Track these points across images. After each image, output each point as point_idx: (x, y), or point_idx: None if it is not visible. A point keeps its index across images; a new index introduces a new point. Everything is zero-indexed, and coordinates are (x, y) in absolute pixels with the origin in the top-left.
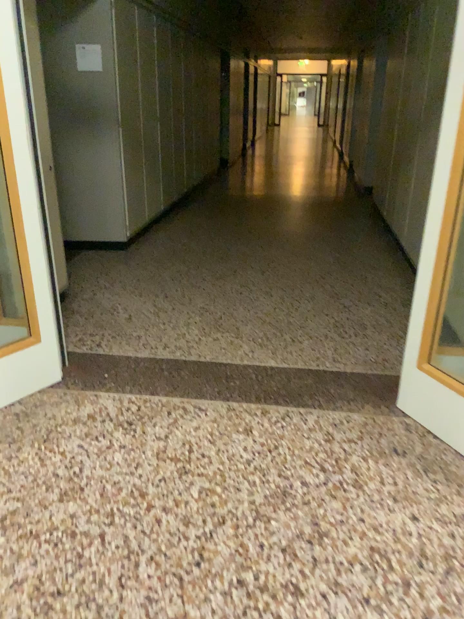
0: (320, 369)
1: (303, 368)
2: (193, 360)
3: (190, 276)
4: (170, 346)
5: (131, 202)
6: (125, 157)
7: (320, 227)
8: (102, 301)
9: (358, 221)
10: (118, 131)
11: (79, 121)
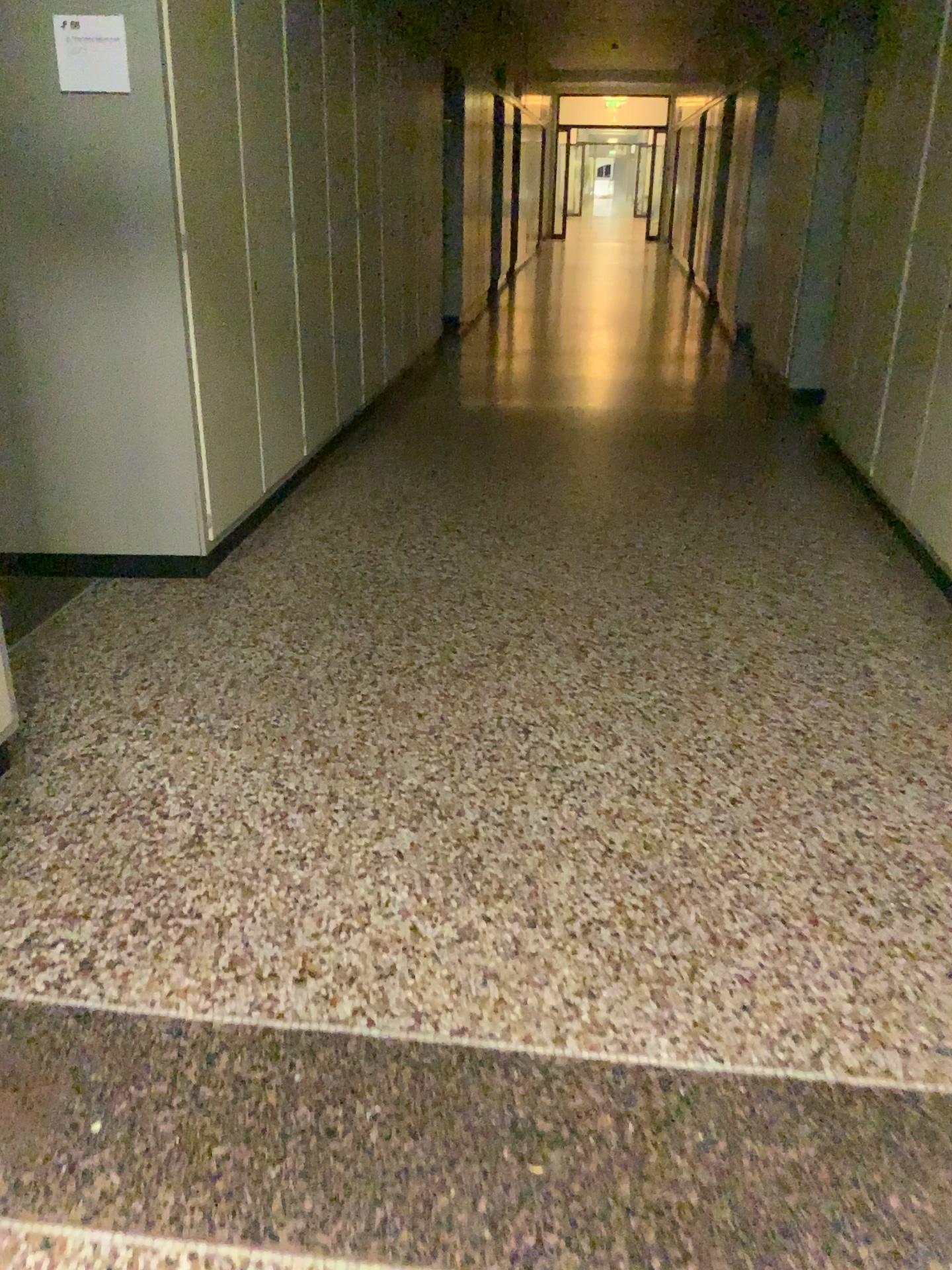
0: (829, 1086)
1: (772, 1080)
2: (397, 1047)
3: (380, 670)
4: (322, 974)
5: (218, 450)
6: (199, 333)
7: (709, 508)
8: (119, 770)
9: (802, 488)
10: (179, 261)
11: (67, 231)
